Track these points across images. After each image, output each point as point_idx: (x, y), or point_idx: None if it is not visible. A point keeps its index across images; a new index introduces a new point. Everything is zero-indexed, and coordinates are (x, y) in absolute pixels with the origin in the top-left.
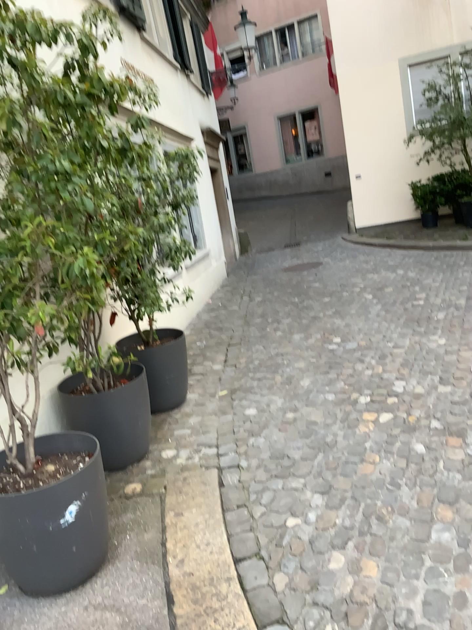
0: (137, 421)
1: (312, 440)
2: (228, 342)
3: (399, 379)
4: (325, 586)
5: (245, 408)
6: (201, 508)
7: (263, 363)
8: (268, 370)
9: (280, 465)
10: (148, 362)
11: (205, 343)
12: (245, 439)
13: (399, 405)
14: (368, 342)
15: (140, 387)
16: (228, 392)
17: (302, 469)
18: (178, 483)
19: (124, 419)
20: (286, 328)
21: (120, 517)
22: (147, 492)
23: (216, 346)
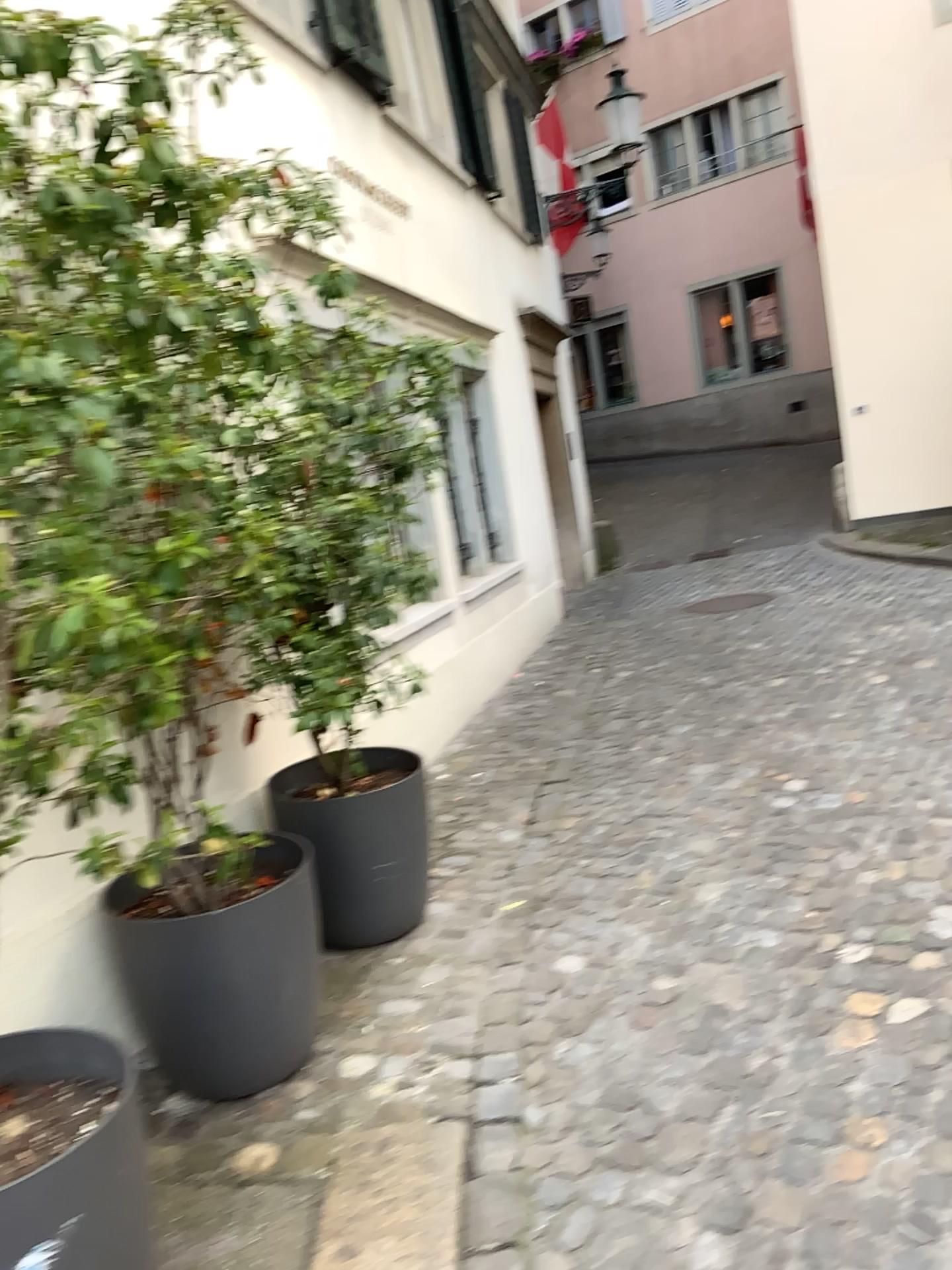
0: (280, 986)
1: (709, 1065)
2: (542, 776)
3: (942, 904)
4: None
5: (555, 953)
6: (403, 1243)
7: (613, 836)
8: (623, 856)
9: (620, 1132)
10: (331, 833)
11: (490, 777)
12: (544, 1042)
13: (942, 979)
14: (866, 797)
15: (290, 903)
16: (522, 906)
17: (676, 1151)
18: (362, 1158)
19: (248, 980)
20: (677, 750)
21: (204, 1245)
22: (285, 1177)
23: (514, 786)
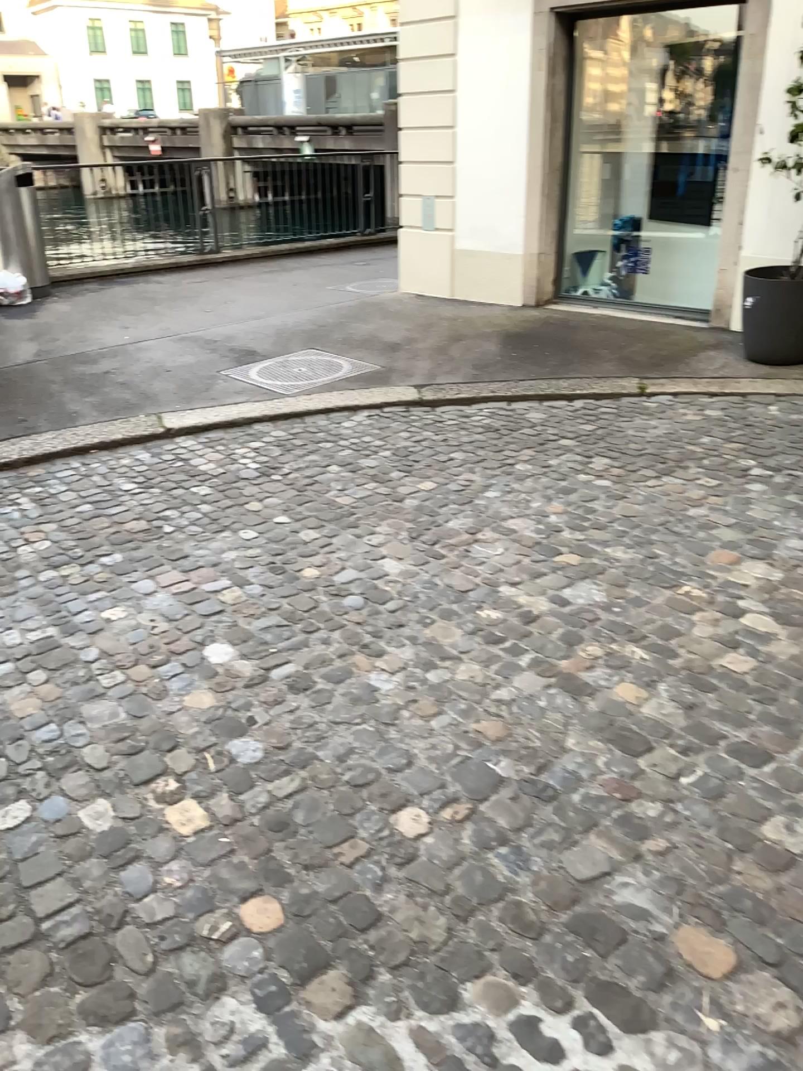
0: None
1: None
2: None
3: None
4: (688, 407)
5: None
6: None
7: None
8: None
9: None
10: None
11: None
12: None
13: None
14: None
15: None
16: None
17: None
18: None
19: None
20: None
21: None
22: None
23: None
